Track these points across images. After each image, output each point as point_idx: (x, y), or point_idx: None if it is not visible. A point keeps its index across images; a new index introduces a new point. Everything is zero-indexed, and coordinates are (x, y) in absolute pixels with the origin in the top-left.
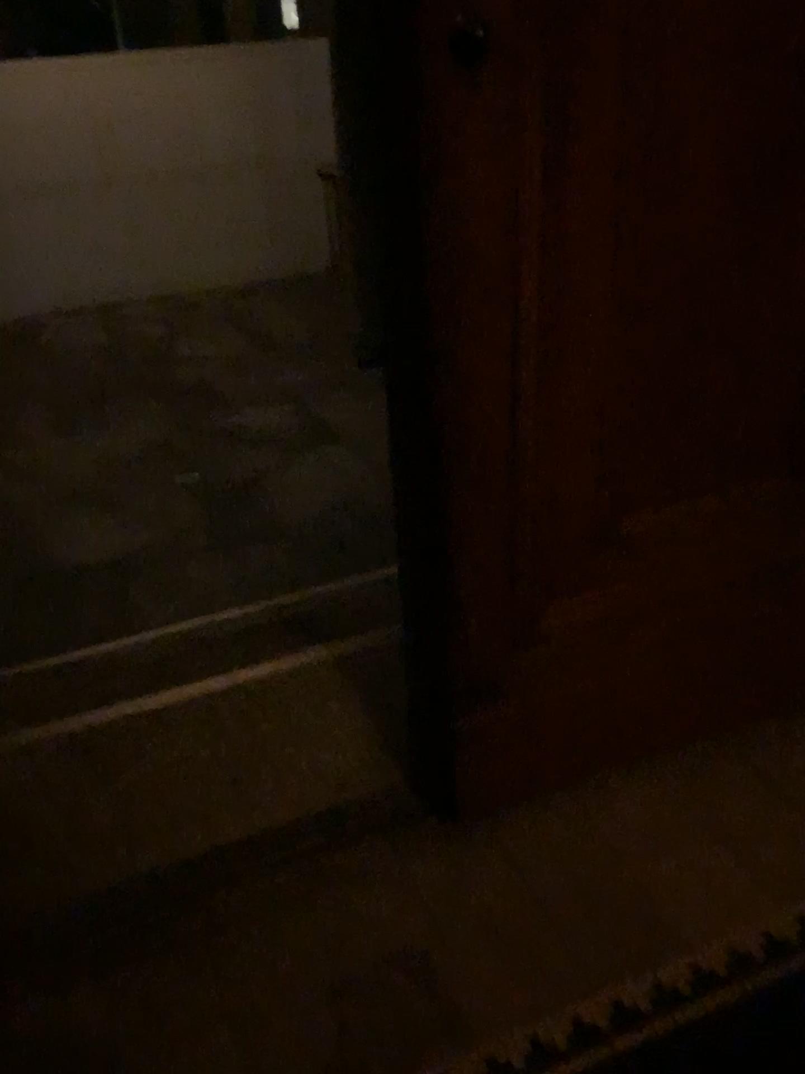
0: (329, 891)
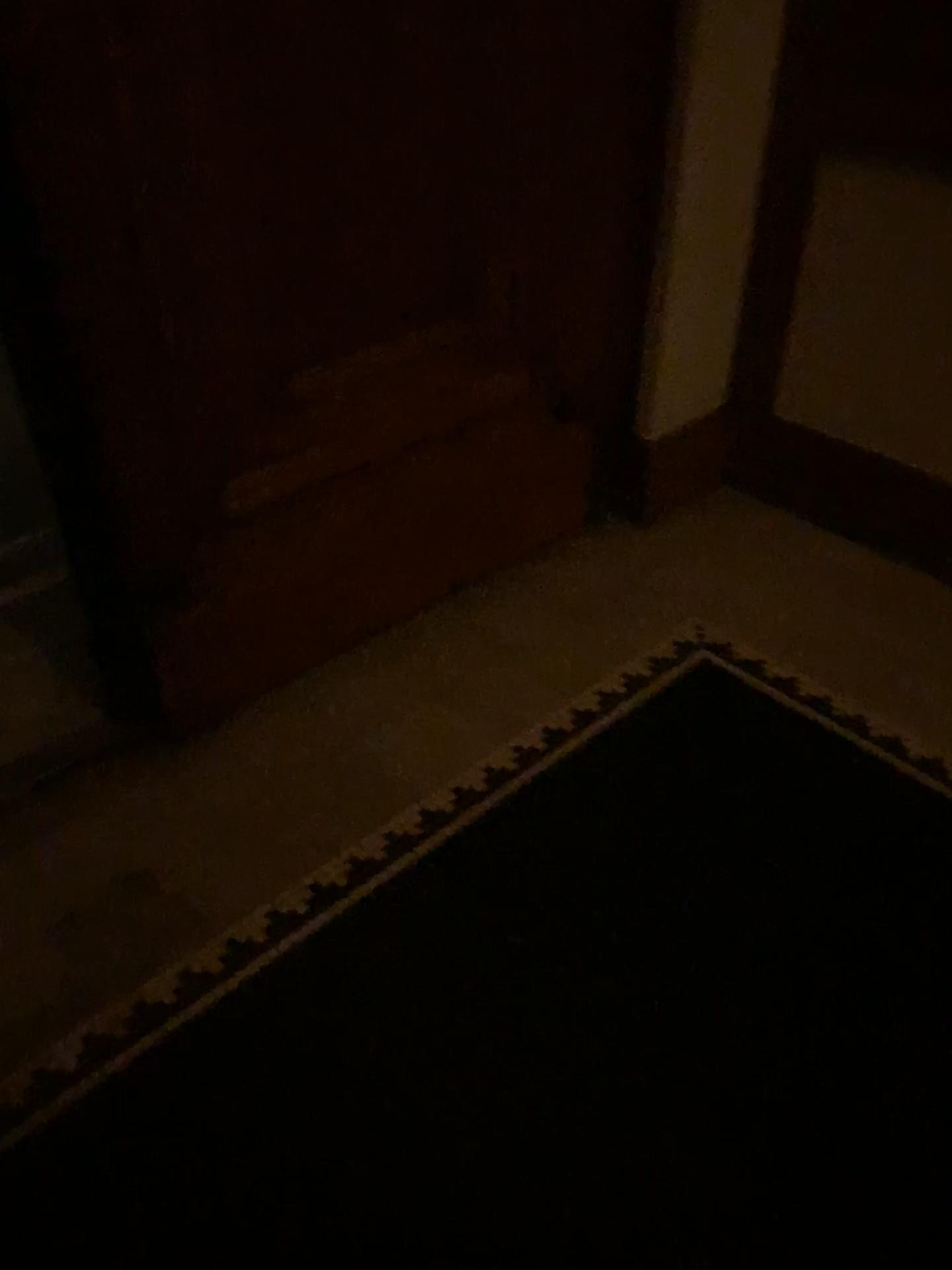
0: (45, 854)
